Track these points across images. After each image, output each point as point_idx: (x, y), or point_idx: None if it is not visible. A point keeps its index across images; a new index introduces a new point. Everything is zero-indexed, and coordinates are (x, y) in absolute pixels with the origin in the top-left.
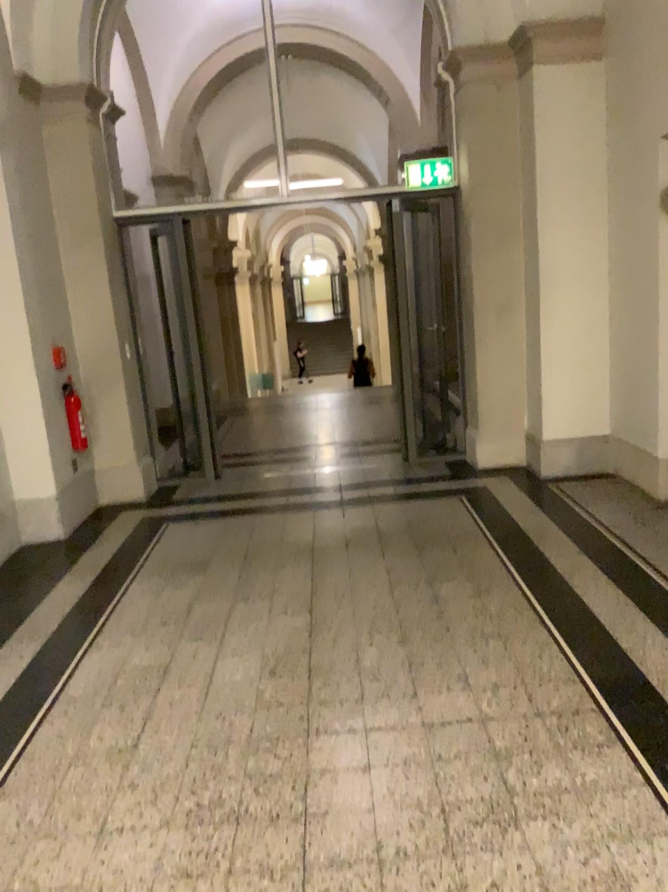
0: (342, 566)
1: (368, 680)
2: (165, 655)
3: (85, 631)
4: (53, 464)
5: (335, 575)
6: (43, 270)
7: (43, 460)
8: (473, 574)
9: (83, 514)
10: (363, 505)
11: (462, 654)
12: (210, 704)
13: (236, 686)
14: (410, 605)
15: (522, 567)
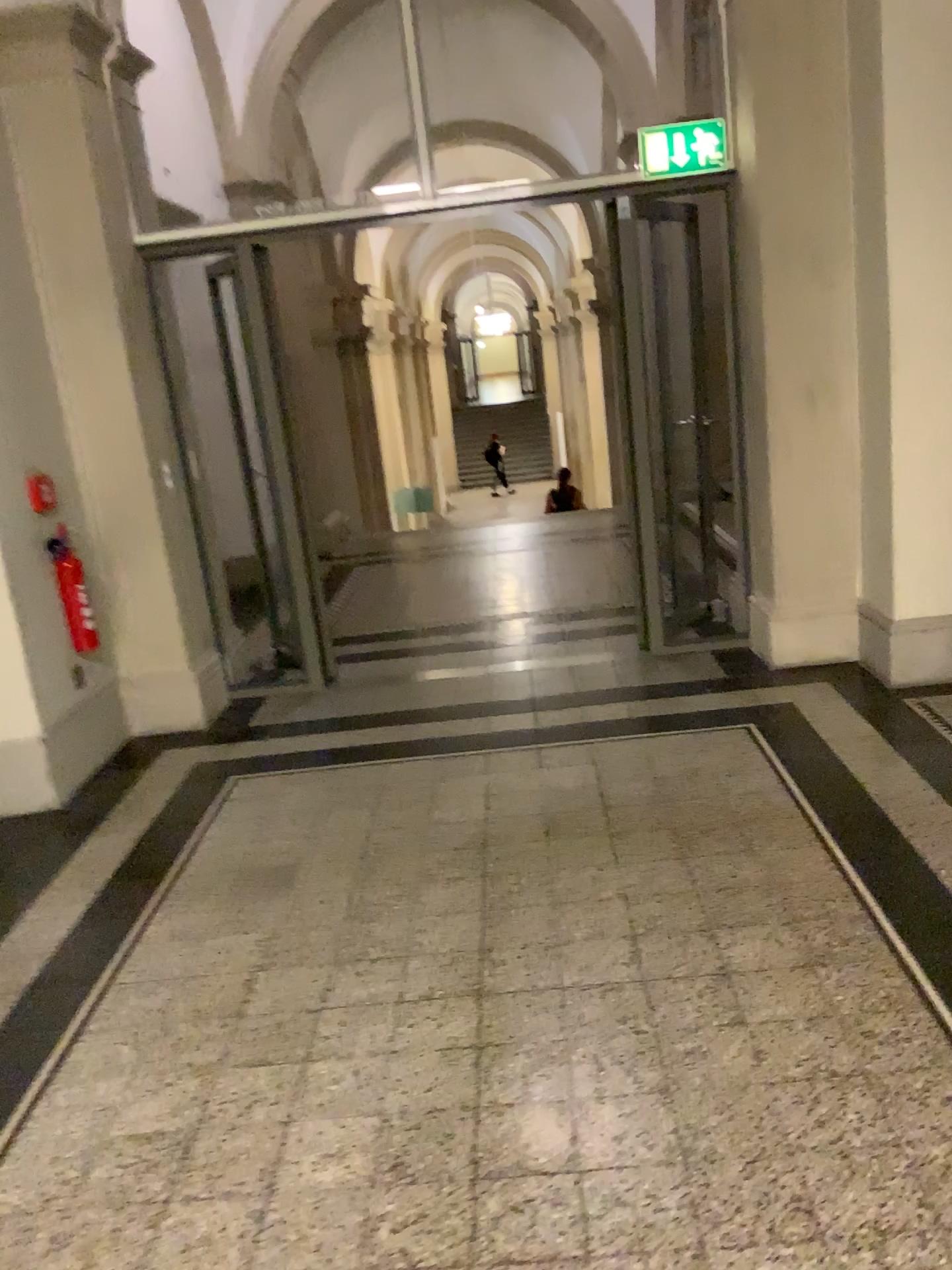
0: (540, 879)
1: (597, 1201)
2: (190, 1105)
3: (53, 1032)
4: (35, 681)
5: (525, 902)
6: (6, 342)
7: (15, 676)
8: (790, 905)
9: (100, 757)
10: (574, 740)
11: (791, 1127)
12: (264, 1258)
13: (322, 1205)
14: (671, 982)
15: (883, 890)
